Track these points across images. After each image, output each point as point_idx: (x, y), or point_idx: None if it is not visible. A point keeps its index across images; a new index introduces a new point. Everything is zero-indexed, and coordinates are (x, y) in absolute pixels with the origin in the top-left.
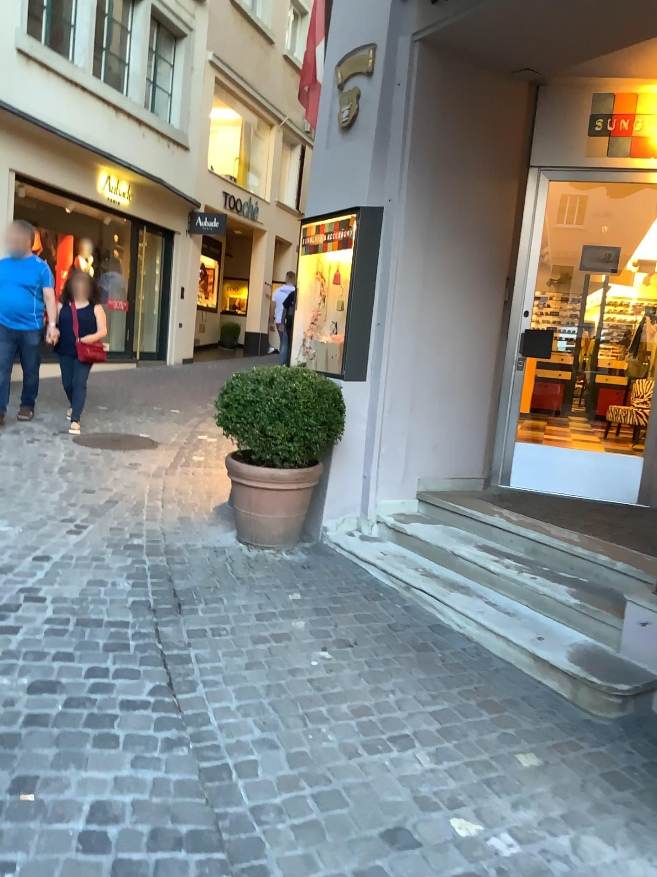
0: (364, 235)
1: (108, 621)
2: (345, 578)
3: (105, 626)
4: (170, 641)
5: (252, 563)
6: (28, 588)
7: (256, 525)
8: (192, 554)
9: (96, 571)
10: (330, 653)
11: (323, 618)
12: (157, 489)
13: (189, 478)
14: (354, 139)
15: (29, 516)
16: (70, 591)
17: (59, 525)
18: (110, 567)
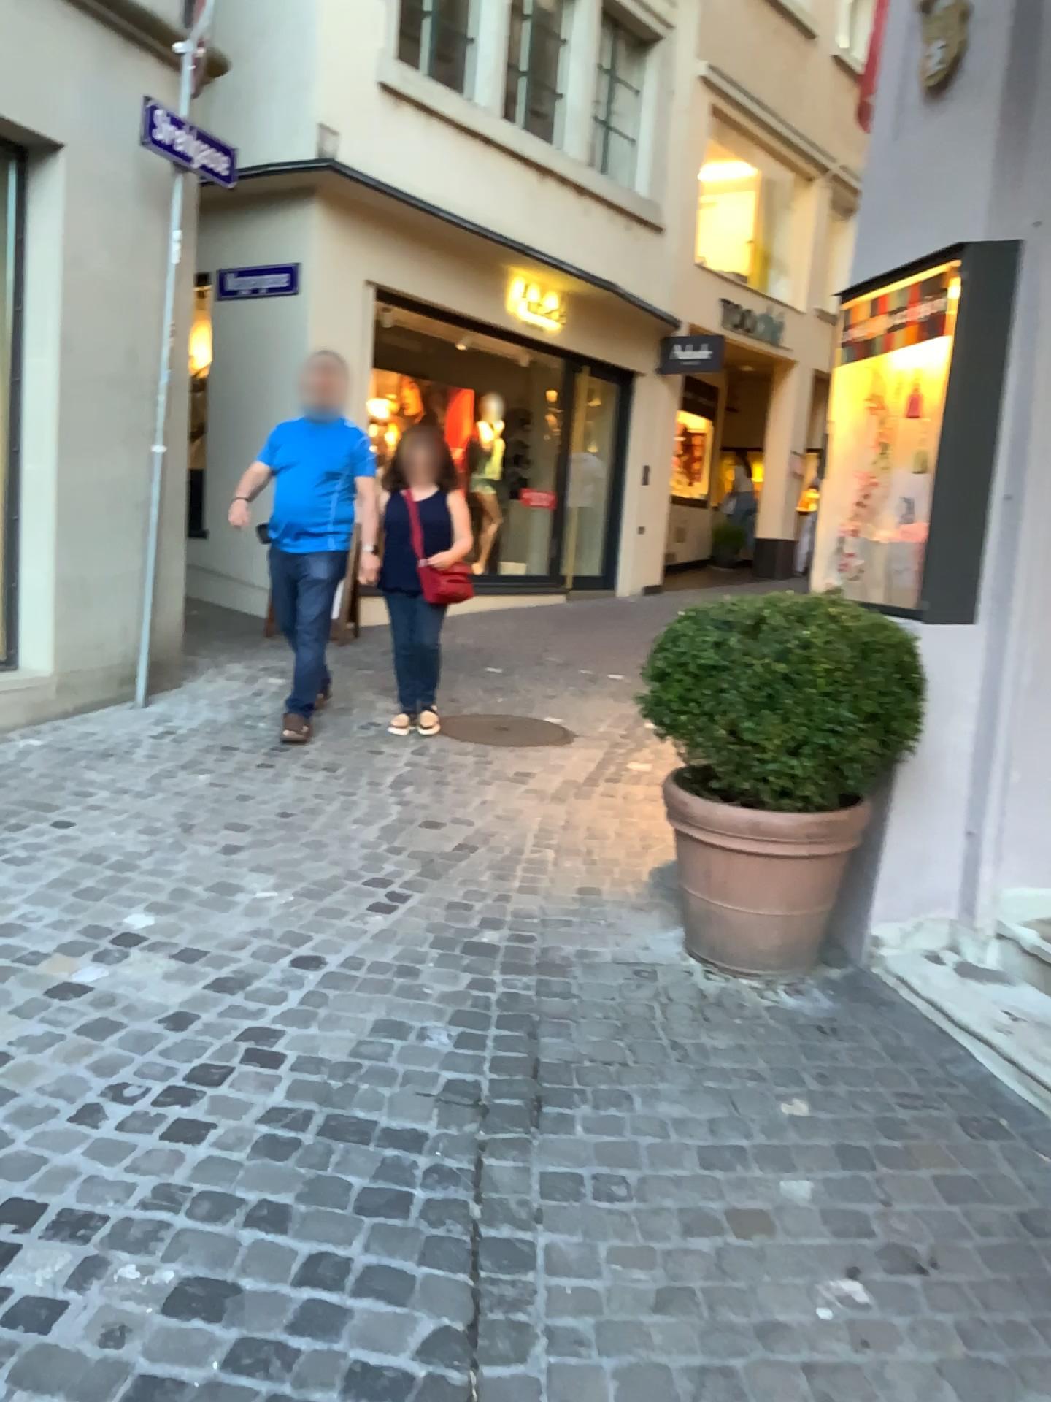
0: (974, 311)
1: (383, 1131)
2: (916, 1064)
3: (374, 1144)
4: (497, 1204)
5: (711, 1008)
6: (257, 1033)
7: (724, 926)
8: (593, 976)
9: (394, 1003)
10: (868, 1285)
11: (856, 1173)
12: (553, 827)
13: (617, 808)
14: (956, 110)
15: (309, 873)
16: (331, 1047)
17: (356, 895)
18: (425, 996)
